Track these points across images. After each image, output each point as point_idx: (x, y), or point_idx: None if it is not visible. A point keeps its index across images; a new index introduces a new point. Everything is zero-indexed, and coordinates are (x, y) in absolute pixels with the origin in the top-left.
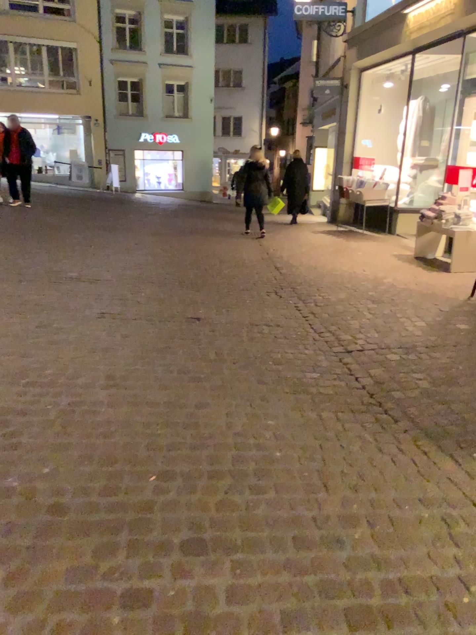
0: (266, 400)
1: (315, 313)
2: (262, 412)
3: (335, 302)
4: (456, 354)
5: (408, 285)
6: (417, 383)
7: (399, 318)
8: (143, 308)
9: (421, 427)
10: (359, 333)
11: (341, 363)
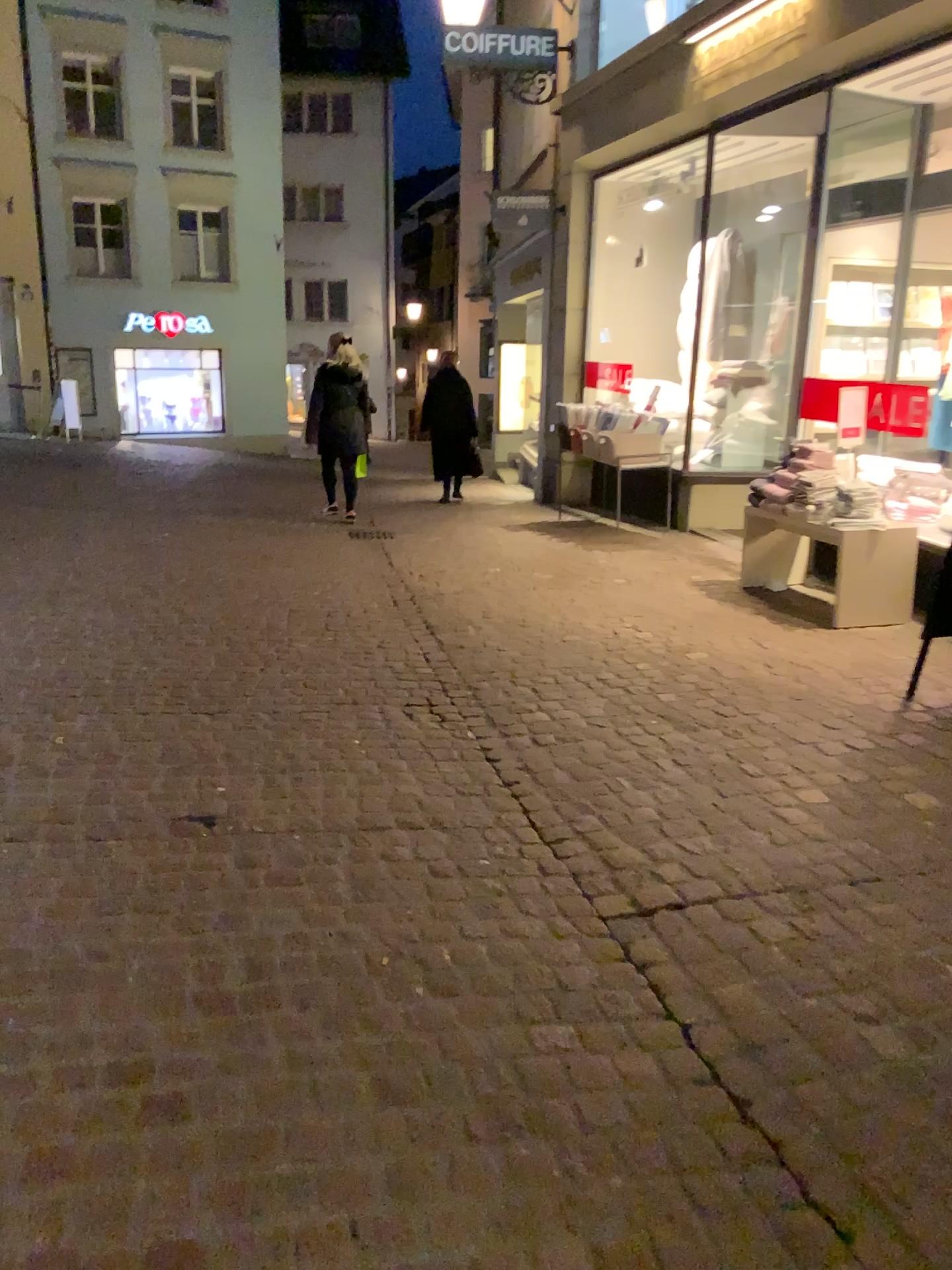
0: (407, 1186)
1: (535, 775)
2: (396, 1265)
3: (582, 731)
4: (940, 906)
5: (751, 670)
6: (866, 1036)
7: (754, 778)
8: (50, 794)
9: (937, 1267)
10: (661, 840)
11: (629, 967)
